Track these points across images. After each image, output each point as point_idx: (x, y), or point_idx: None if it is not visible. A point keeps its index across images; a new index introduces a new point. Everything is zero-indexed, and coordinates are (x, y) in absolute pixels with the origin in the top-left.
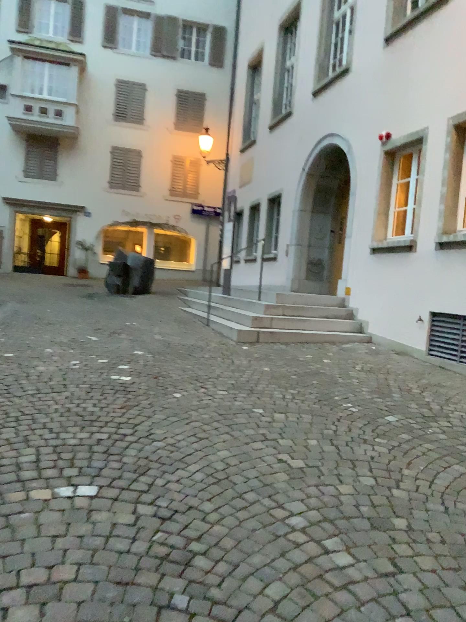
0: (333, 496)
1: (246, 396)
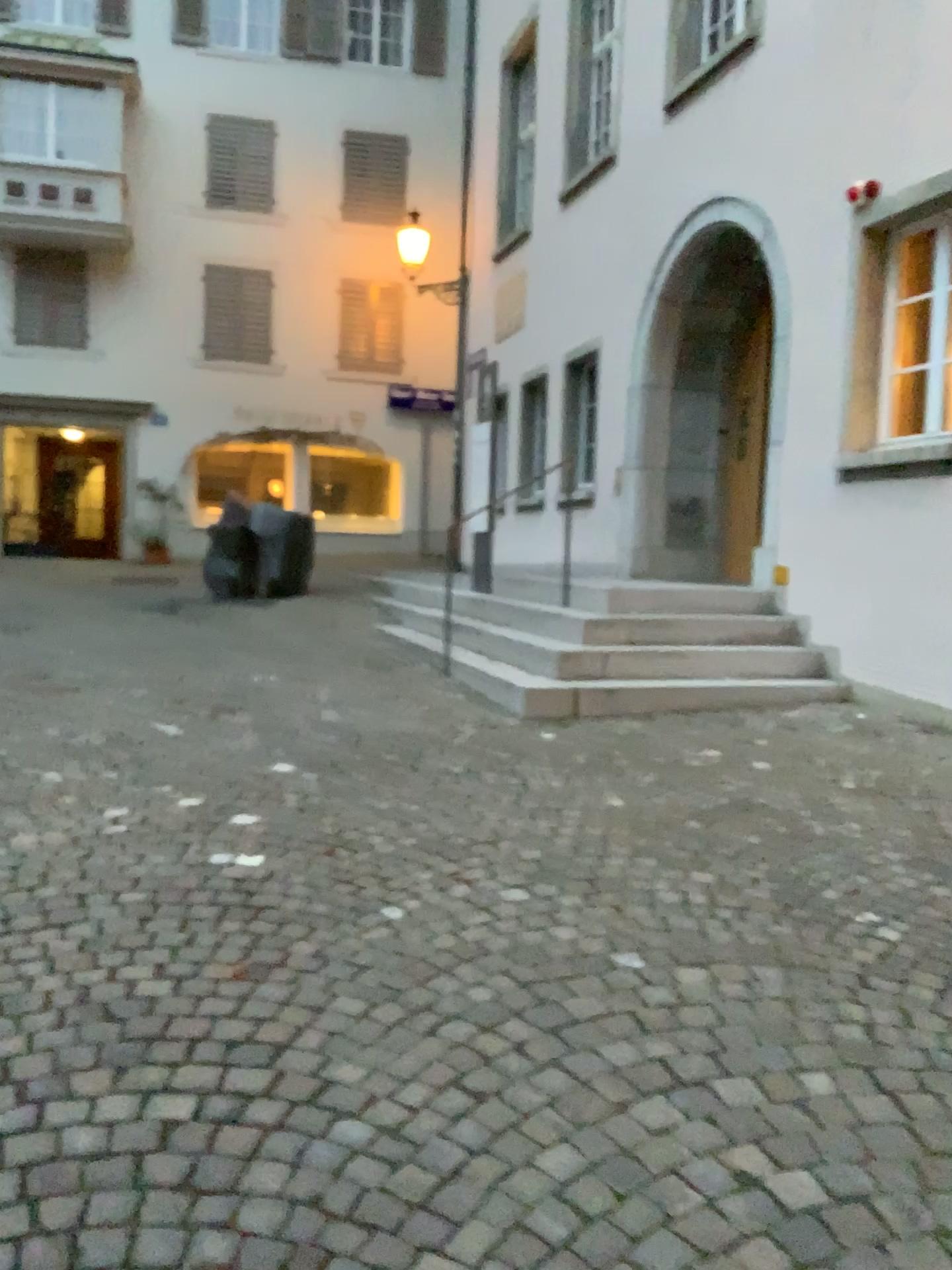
0: None
1: (587, 907)
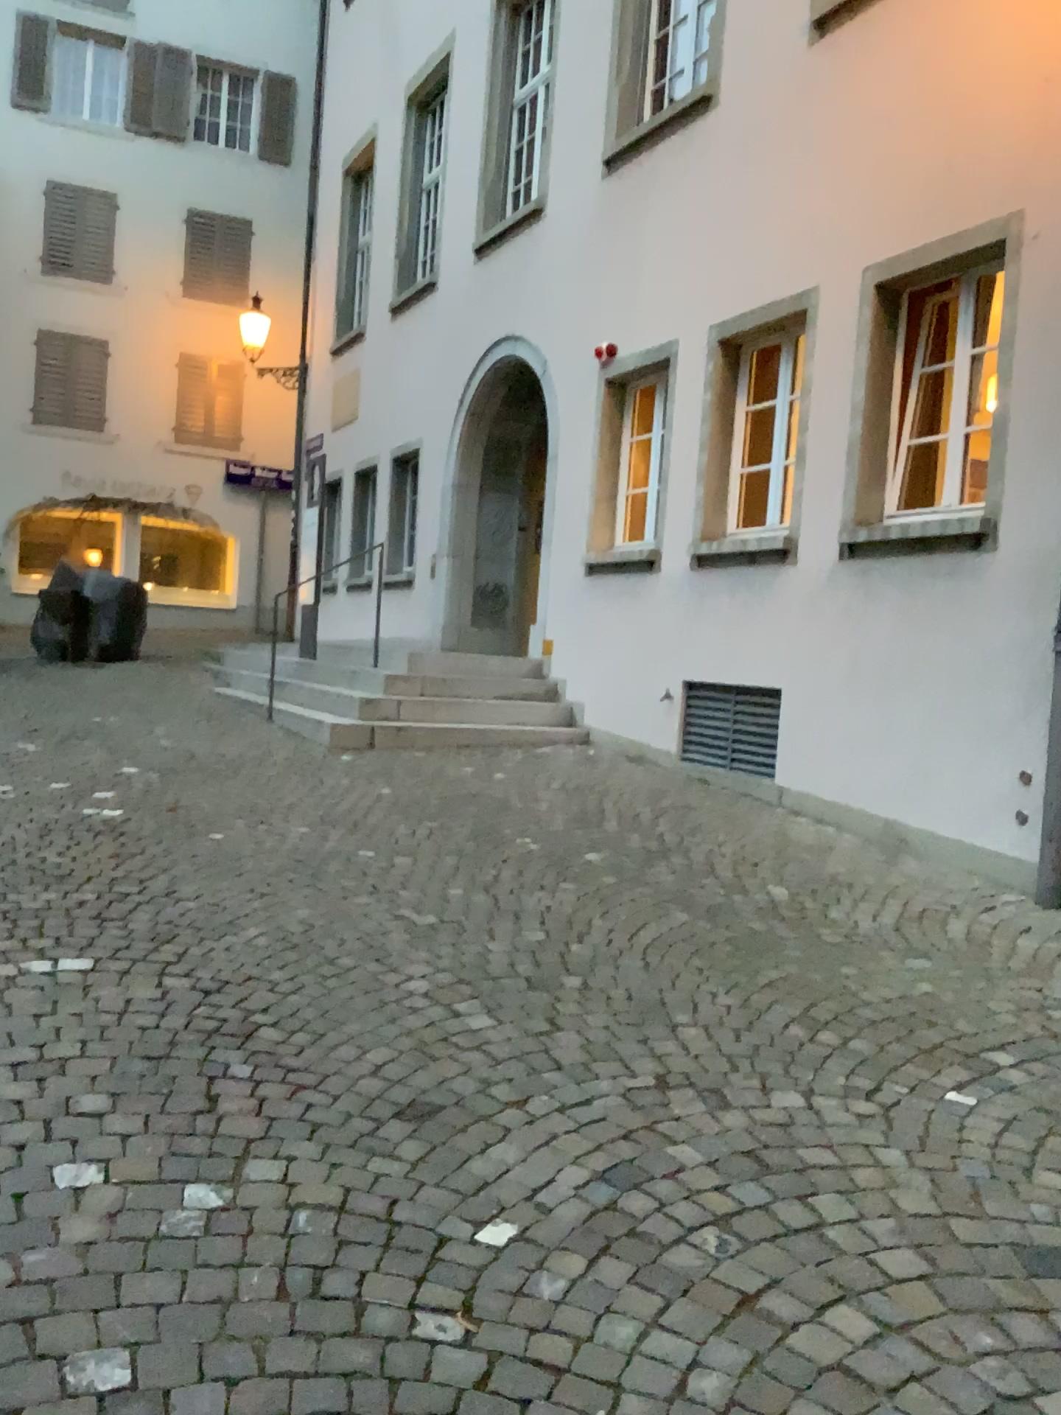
0: (476, 955)
1: (345, 832)
